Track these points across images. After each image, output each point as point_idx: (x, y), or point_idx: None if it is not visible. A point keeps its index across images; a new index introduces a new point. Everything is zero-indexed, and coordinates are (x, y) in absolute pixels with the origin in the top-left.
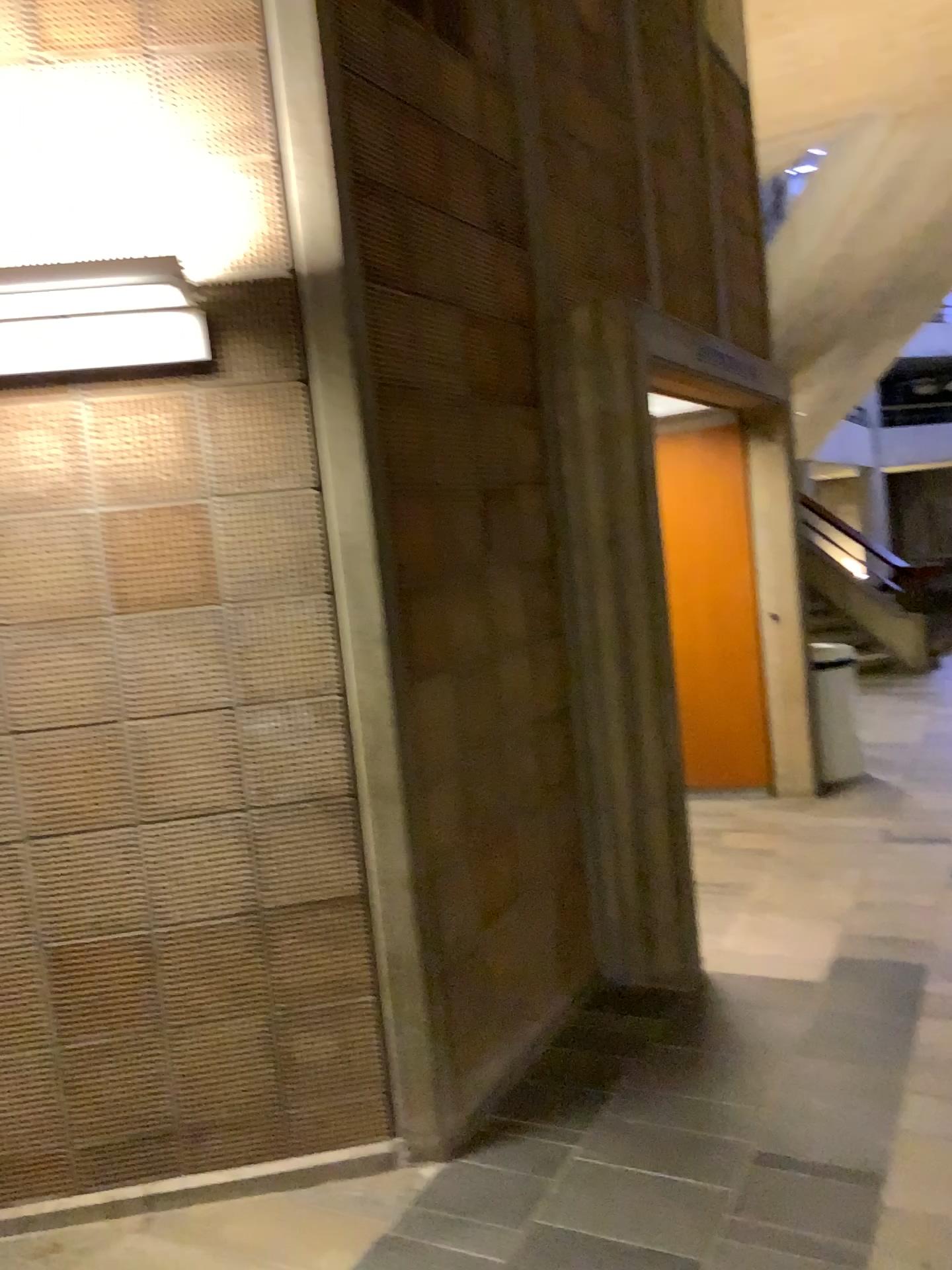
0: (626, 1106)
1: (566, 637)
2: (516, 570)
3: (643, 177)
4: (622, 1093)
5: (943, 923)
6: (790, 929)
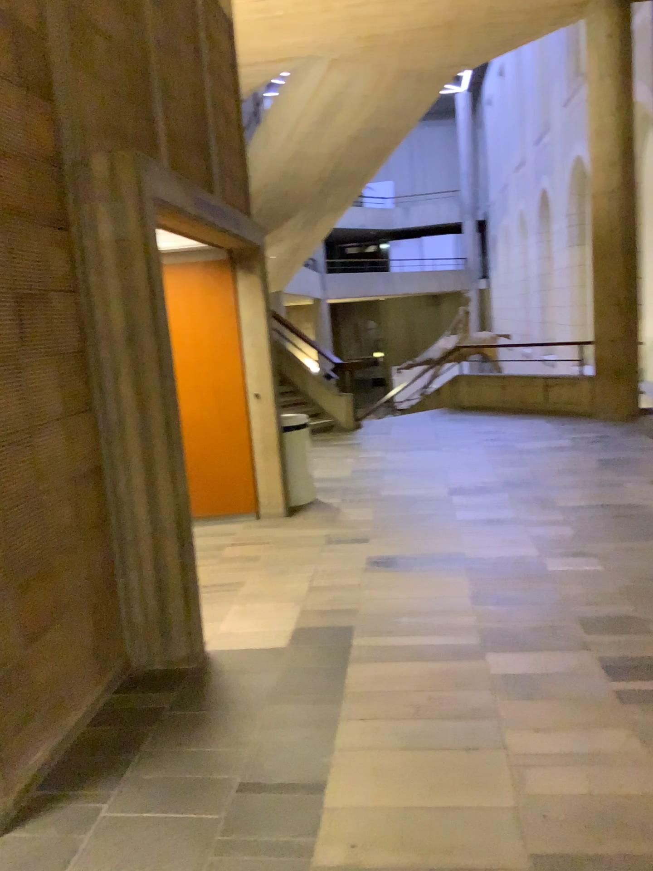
0: (145, 764)
1: (95, 412)
2: (50, 360)
3: (153, 67)
4: (142, 754)
5: (363, 597)
6: (266, 612)
